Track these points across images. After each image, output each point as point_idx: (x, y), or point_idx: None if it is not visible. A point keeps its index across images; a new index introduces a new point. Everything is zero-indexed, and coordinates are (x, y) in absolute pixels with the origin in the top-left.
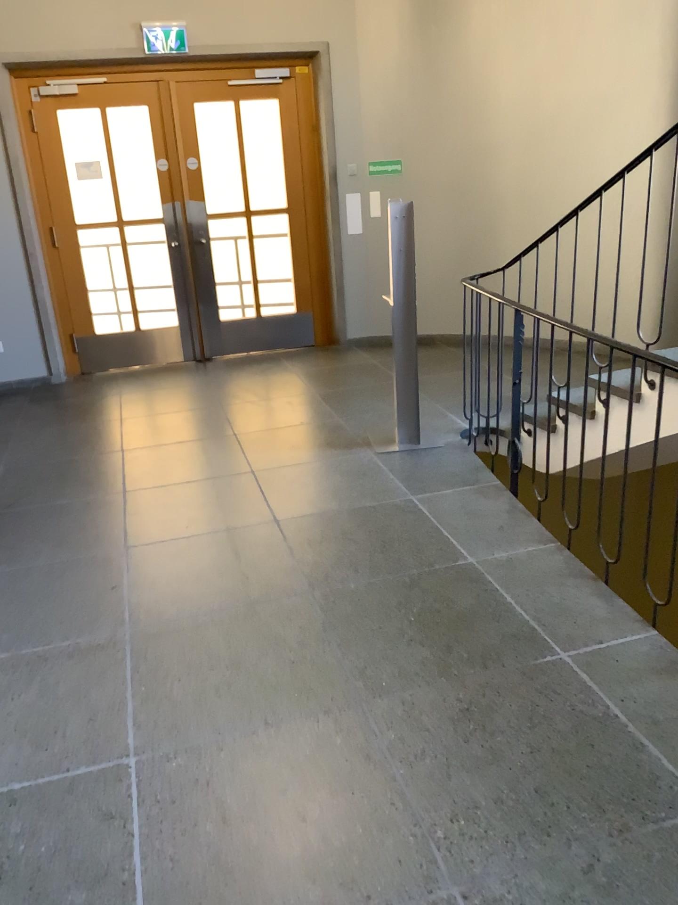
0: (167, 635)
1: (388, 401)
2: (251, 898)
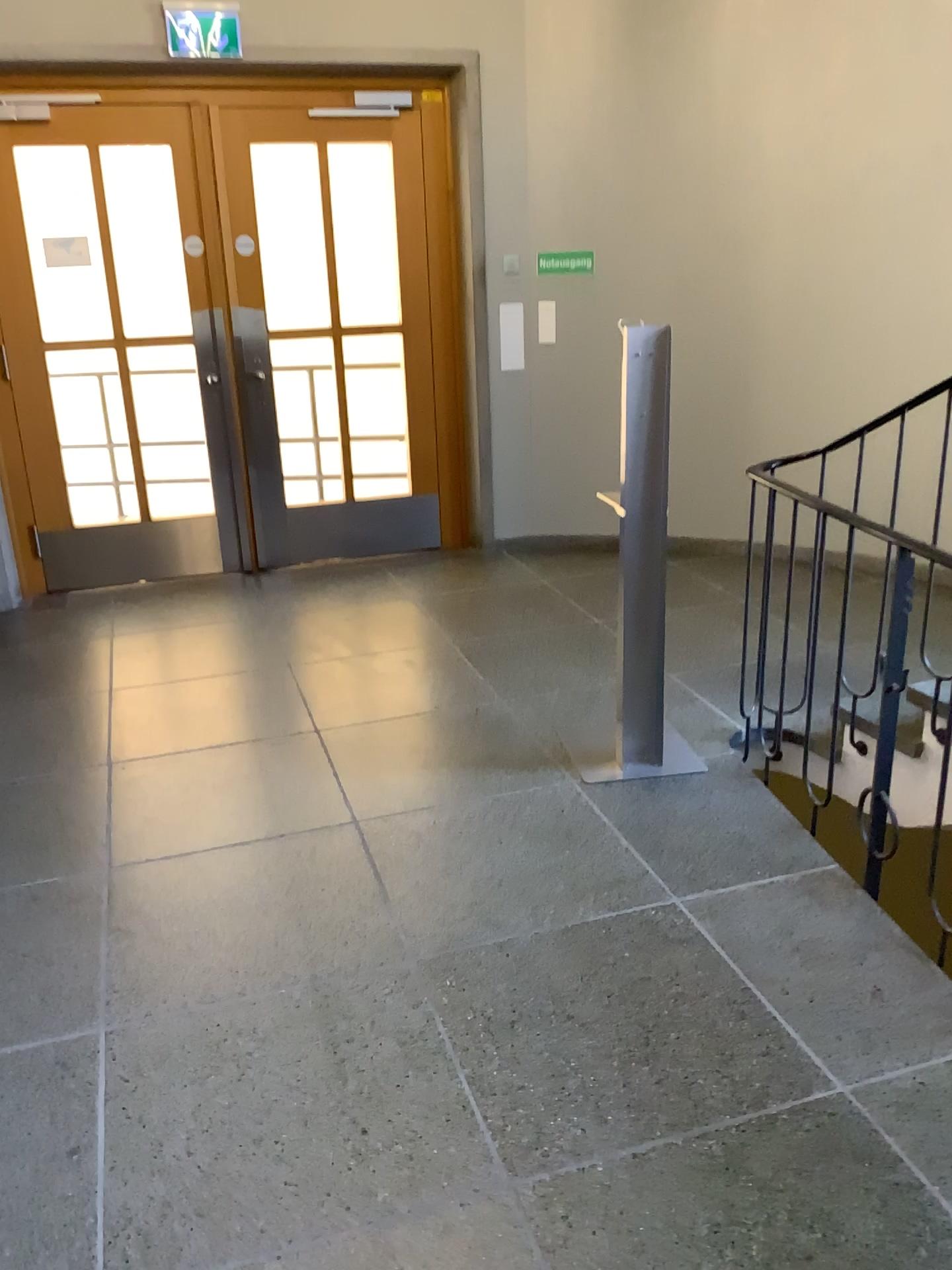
0: None
1: (586, 666)
2: None
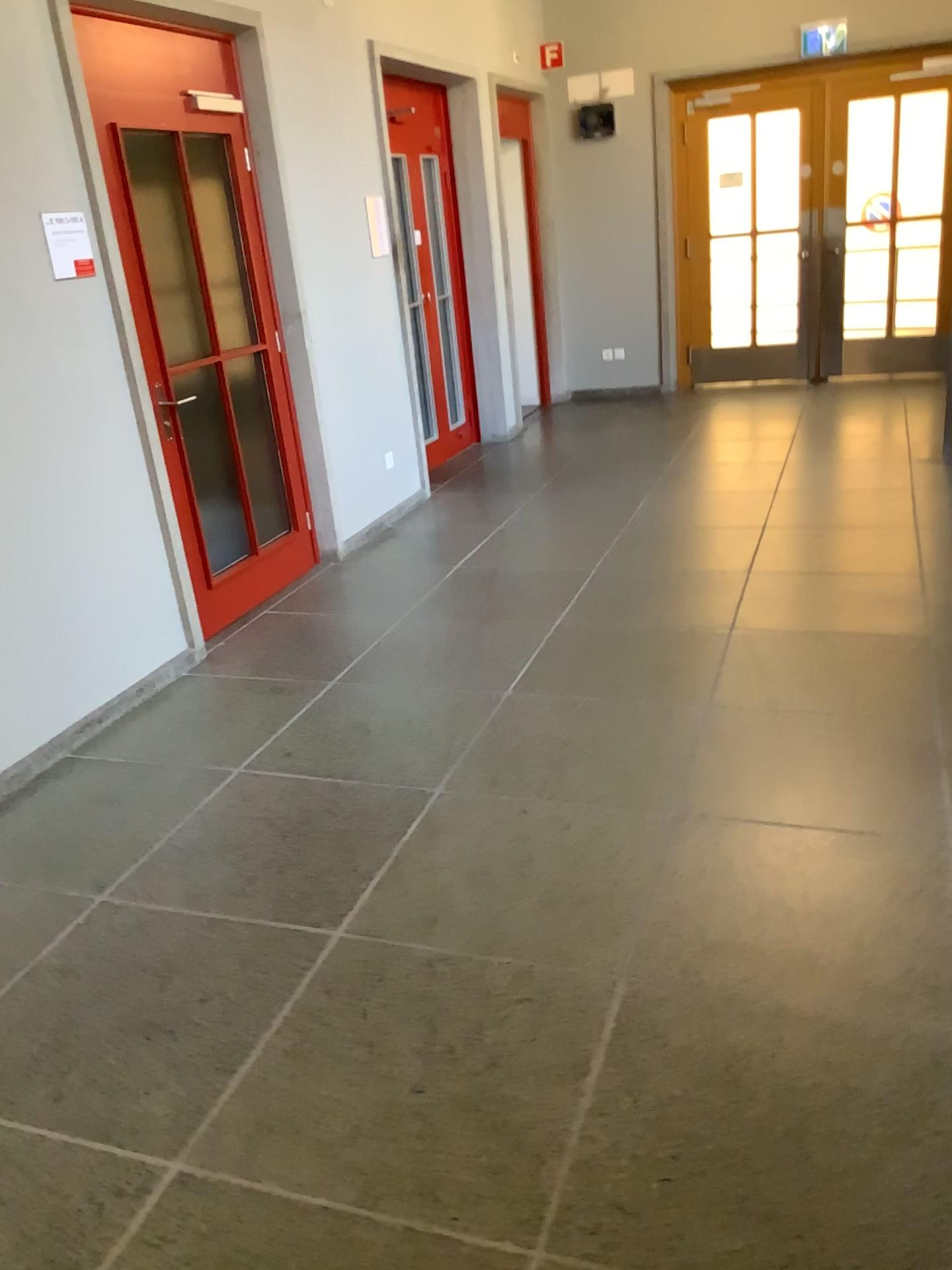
0: (652, 530)
1: None
2: (625, 610)
